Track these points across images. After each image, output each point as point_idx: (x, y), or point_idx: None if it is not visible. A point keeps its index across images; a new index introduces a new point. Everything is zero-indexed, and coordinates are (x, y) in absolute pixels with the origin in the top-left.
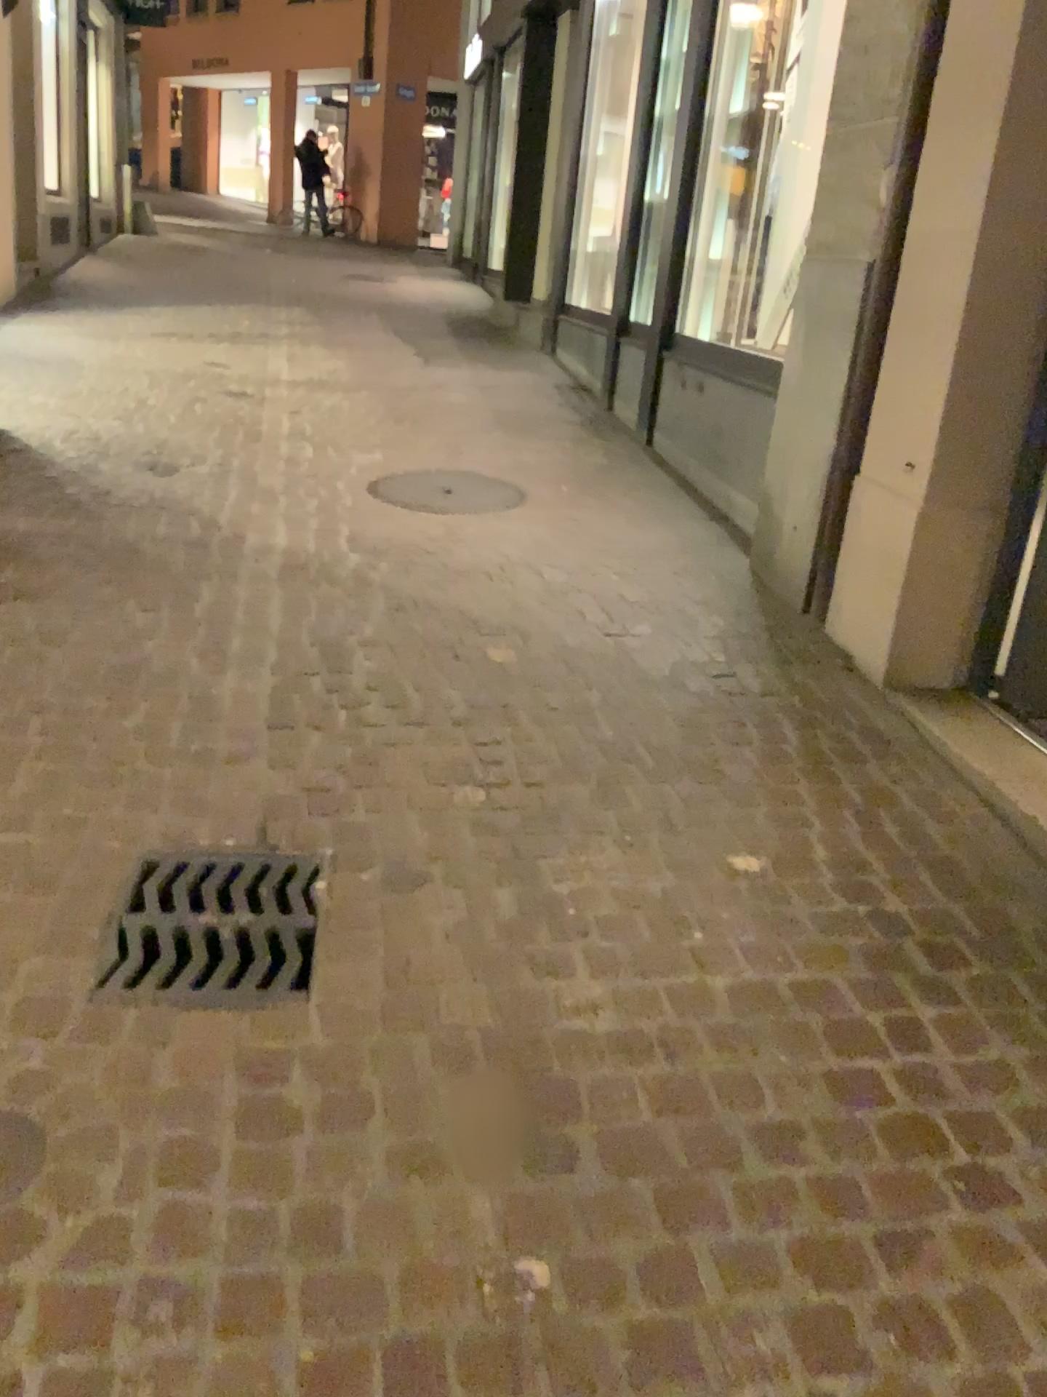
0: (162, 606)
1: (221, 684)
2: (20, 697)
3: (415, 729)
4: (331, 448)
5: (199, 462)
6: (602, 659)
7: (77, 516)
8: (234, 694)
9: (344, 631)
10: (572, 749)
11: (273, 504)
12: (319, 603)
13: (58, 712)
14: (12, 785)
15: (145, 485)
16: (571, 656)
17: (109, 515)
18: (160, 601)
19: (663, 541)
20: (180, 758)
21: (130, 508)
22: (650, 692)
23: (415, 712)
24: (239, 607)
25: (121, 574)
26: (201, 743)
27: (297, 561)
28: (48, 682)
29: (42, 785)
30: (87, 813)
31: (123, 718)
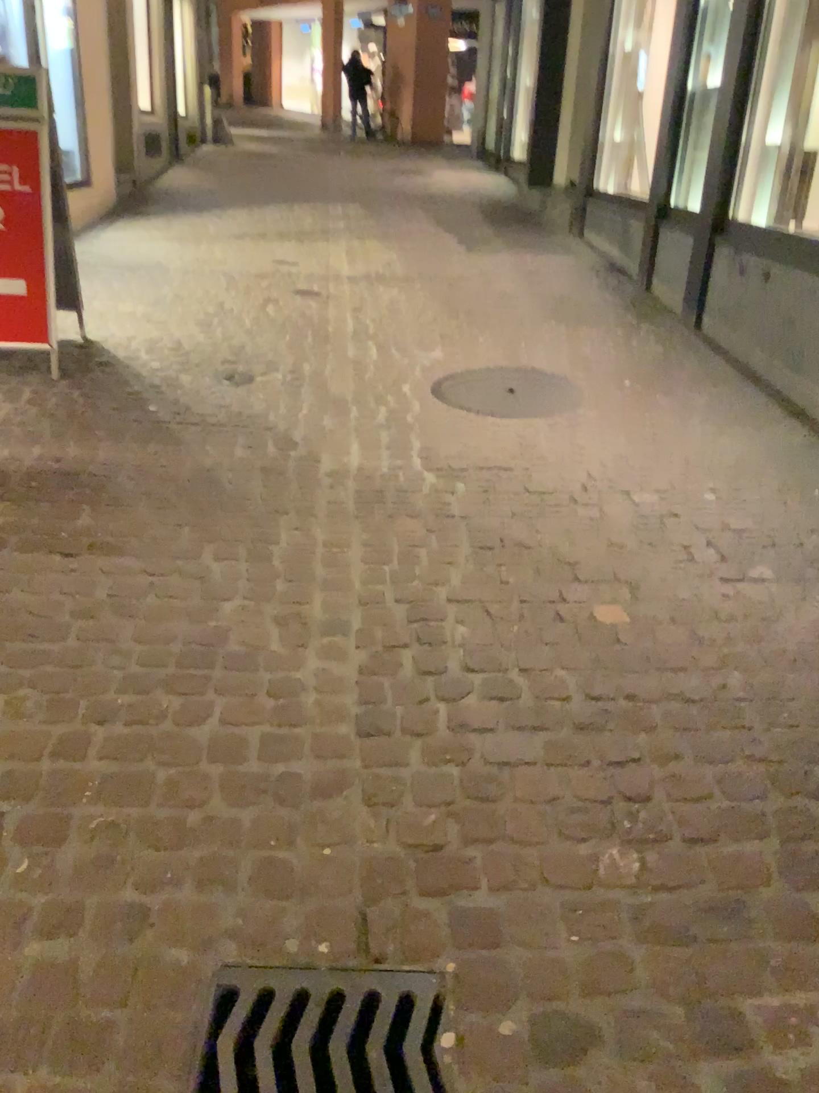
0: (239, 554)
1: (305, 667)
2: (82, 697)
3: (531, 737)
4: (395, 347)
5: (273, 367)
6: (725, 618)
7: (157, 436)
8: (320, 683)
9: (432, 582)
10: (729, 773)
11: (345, 414)
12: (401, 542)
13: (123, 720)
14: (62, 851)
15: (223, 397)
16: (690, 616)
17: (187, 434)
18: (237, 545)
19: (746, 447)
20: (261, 794)
21: (207, 425)
22: (796, 671)
23: (526, 708)
24: (319, 551)
25: (197, 510)
26: (285, 766)
27: (373, 485)
28: (115, 673)
29: (97, 849)
30: (148, 904)
31: (196, 726)
